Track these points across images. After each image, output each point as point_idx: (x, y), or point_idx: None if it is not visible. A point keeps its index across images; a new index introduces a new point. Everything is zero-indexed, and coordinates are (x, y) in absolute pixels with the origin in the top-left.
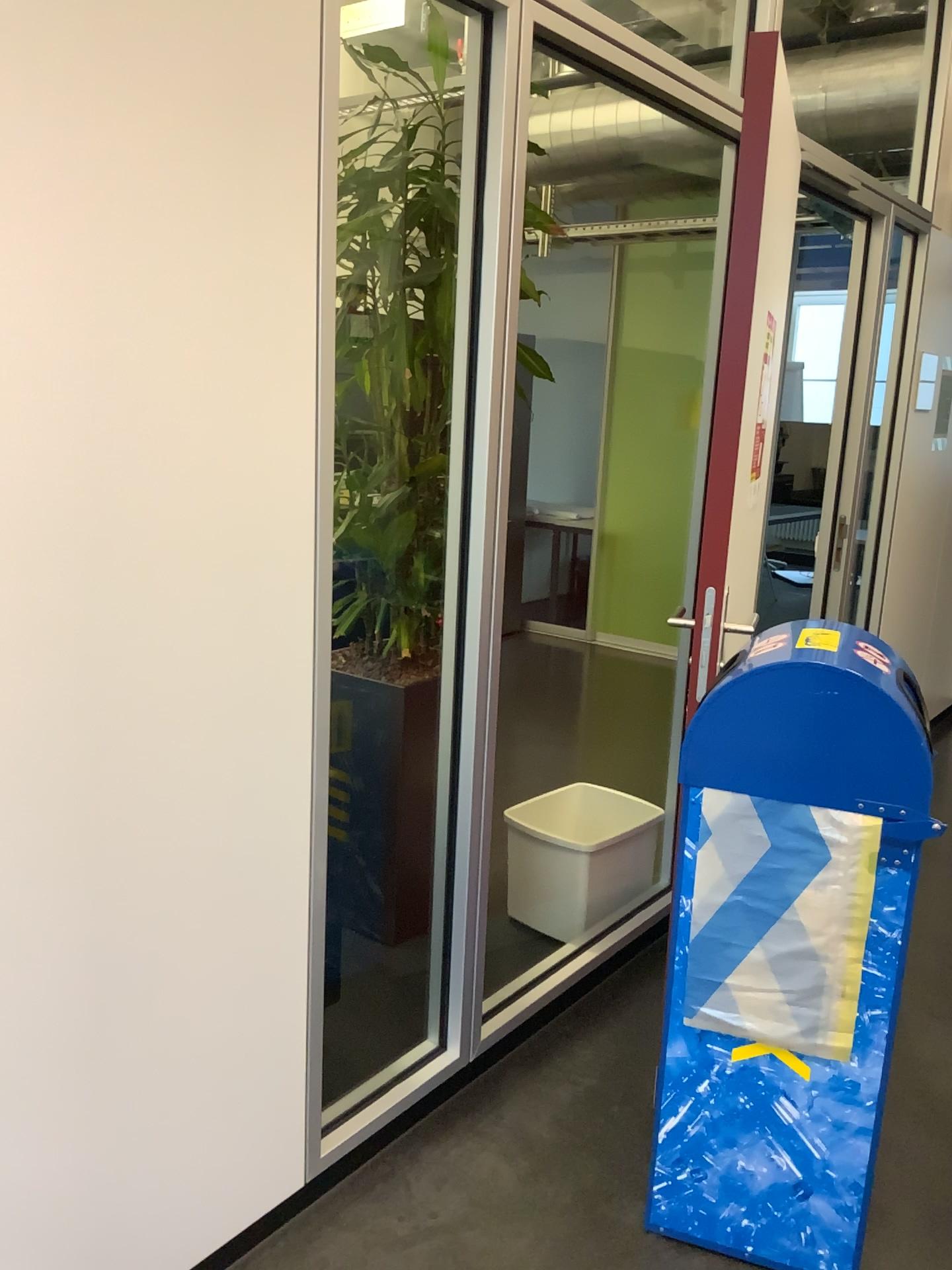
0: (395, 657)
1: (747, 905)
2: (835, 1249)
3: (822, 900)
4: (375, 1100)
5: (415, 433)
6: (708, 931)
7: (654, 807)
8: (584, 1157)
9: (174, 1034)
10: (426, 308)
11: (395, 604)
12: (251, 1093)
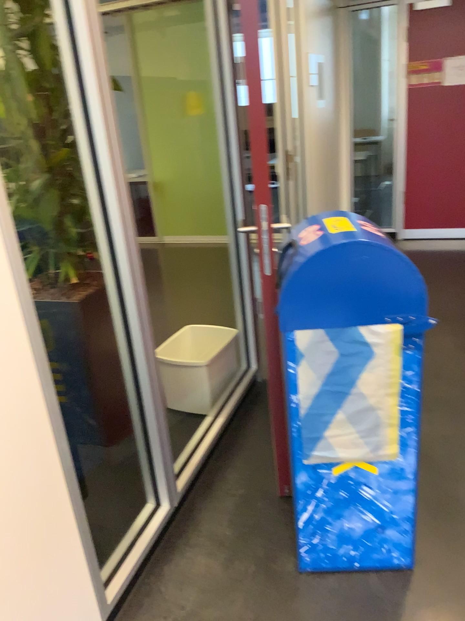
0: (68, 282)
1: (334, 389)
2: (403, 548)
3: (375, 376)
4: (133, 551)
5: (45, 139)
6: (313, 409)
7: (231, 328)
8: (256, 538)
9: (0, 594)
10: (31, 53)
11: (60, 250)
12: (62, 596)
